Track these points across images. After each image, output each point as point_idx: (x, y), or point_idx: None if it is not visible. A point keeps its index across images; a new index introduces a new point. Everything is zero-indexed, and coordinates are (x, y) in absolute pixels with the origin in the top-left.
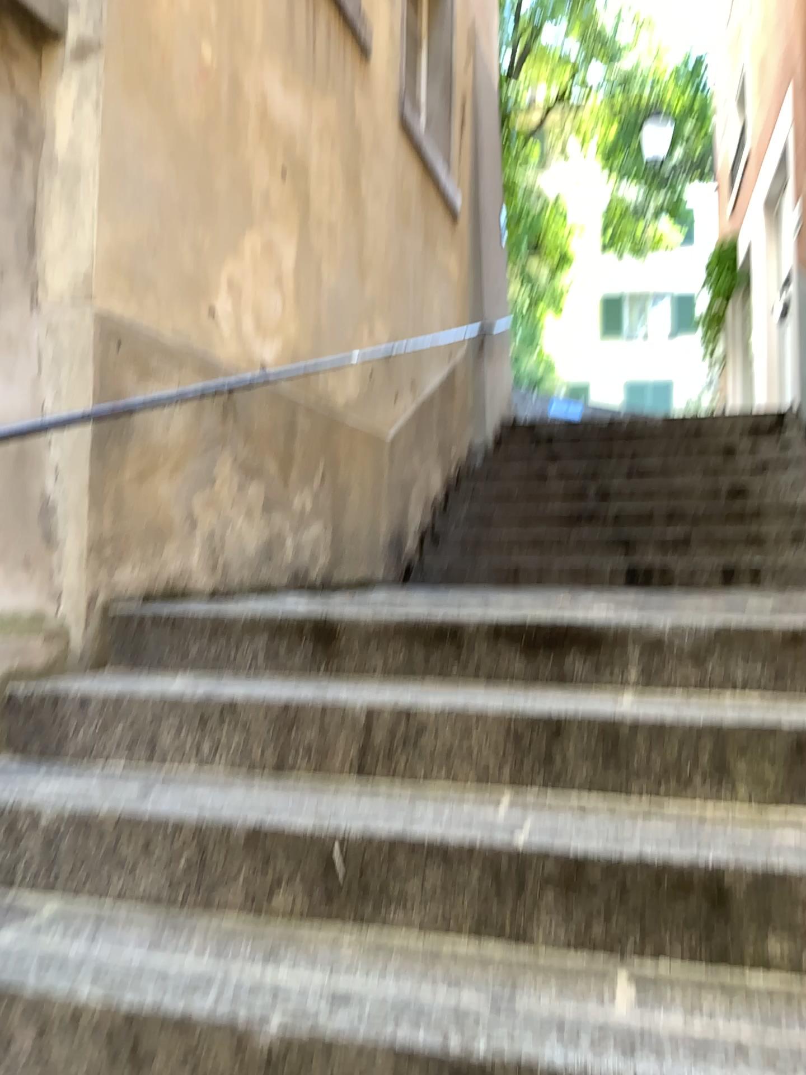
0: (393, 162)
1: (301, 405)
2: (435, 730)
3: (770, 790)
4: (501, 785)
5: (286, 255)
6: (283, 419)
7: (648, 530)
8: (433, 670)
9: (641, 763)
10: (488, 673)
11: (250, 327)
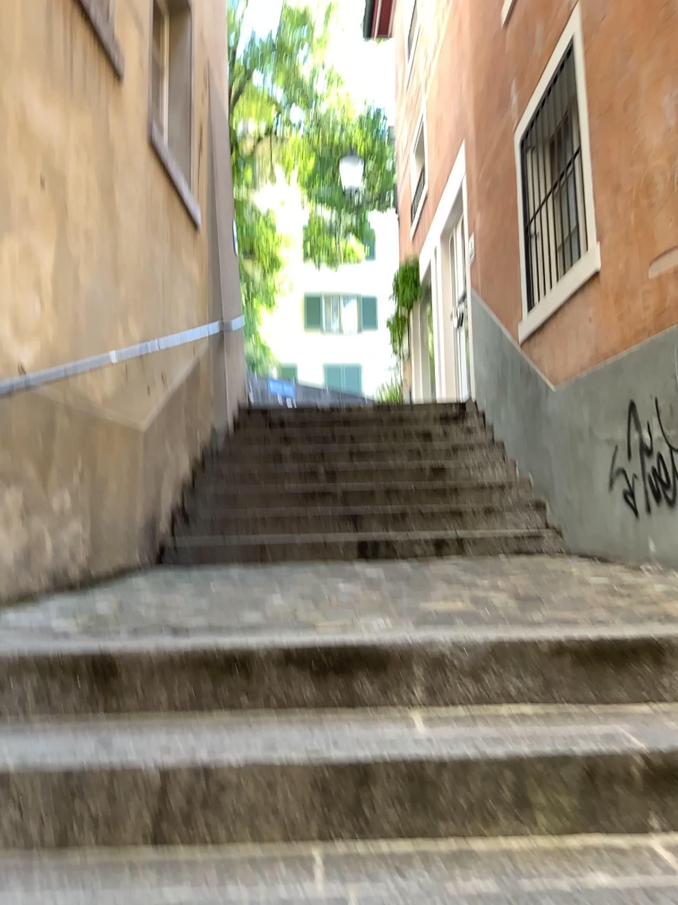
0: (142, 176)
1: (60, 405)
2: (237, 782)
3: (564, 815)
4: (308, 835)
5: (45, 260)
6: (42, 421)
7: (371, 506)
8: (223, 702)
9: (445, 799)
10: (280, 702)
11: (9, 332)
